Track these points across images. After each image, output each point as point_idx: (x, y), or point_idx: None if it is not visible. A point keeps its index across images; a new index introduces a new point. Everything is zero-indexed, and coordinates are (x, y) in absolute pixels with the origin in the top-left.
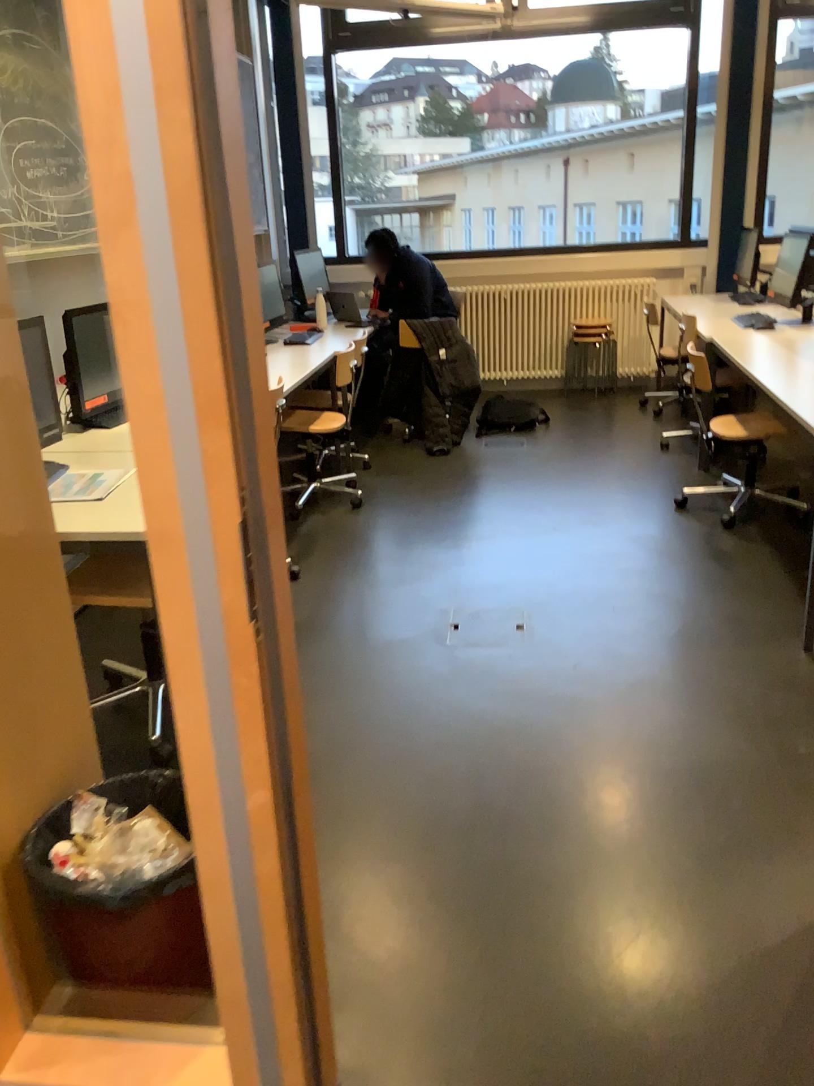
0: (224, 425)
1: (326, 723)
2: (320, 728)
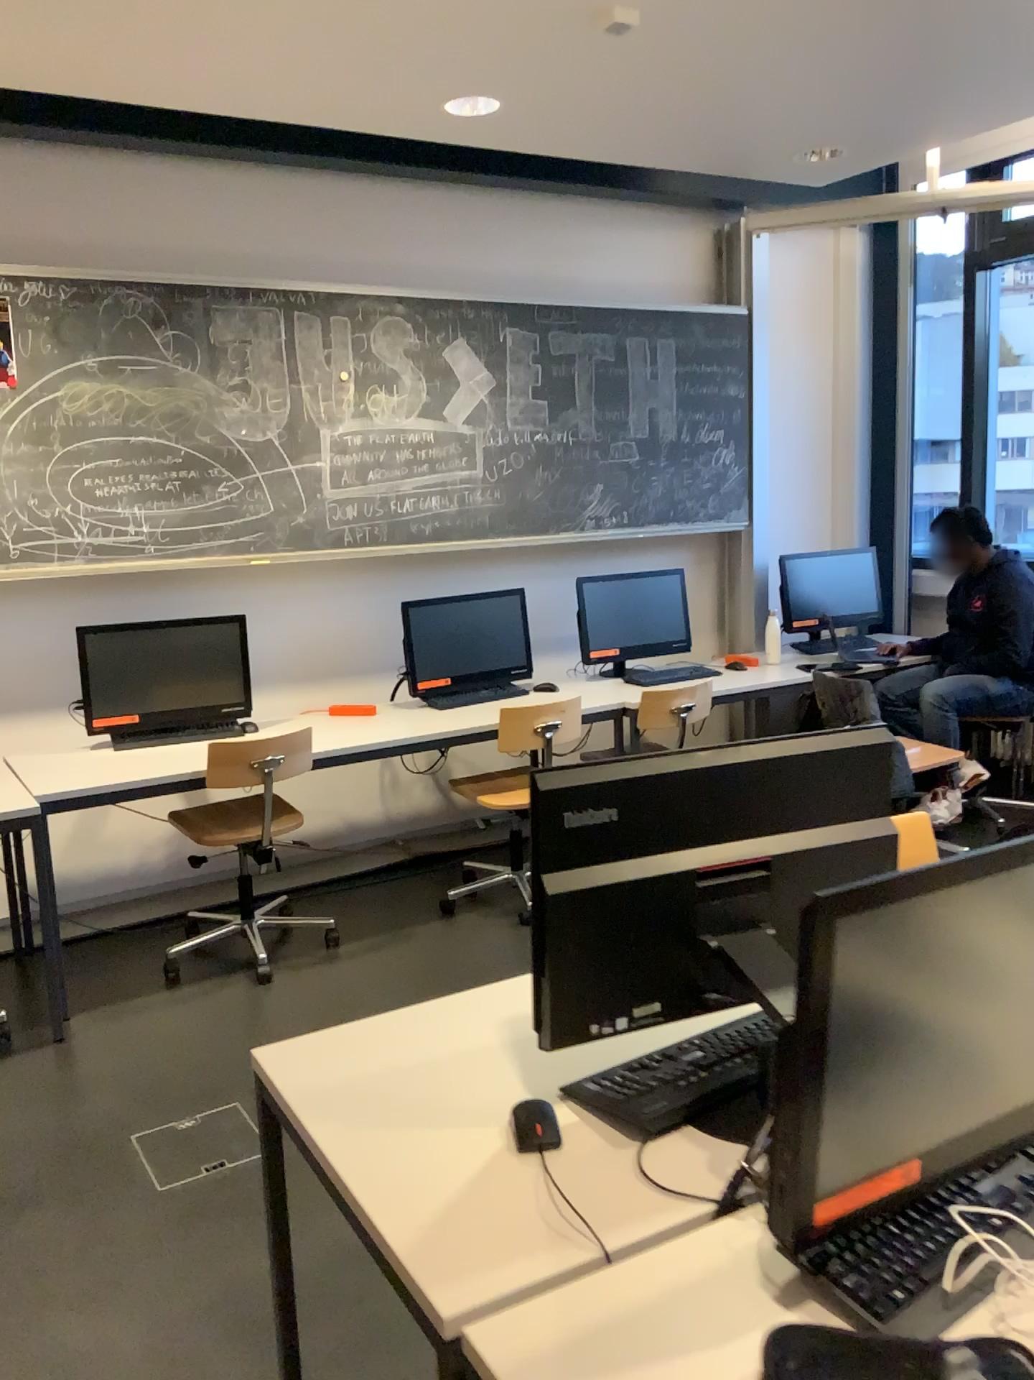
0: None
1: None
2: None
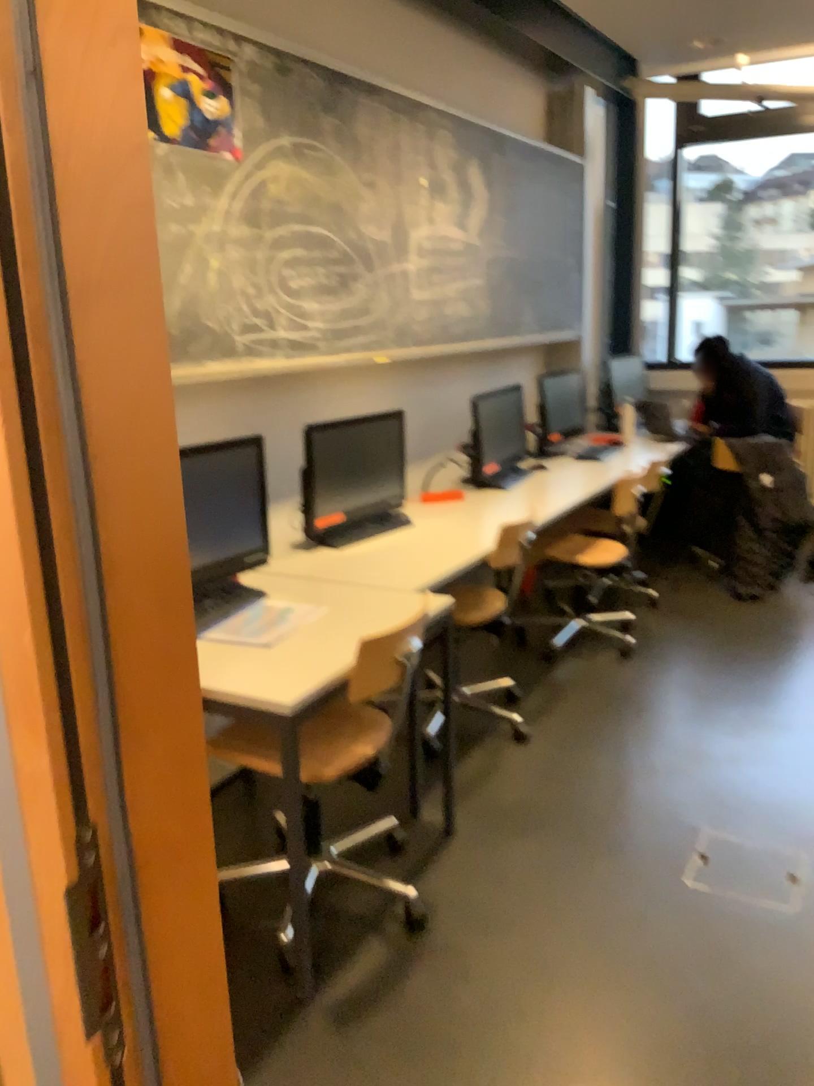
0: (43, 699)
1: (494, 945)
2: (484, 950)
